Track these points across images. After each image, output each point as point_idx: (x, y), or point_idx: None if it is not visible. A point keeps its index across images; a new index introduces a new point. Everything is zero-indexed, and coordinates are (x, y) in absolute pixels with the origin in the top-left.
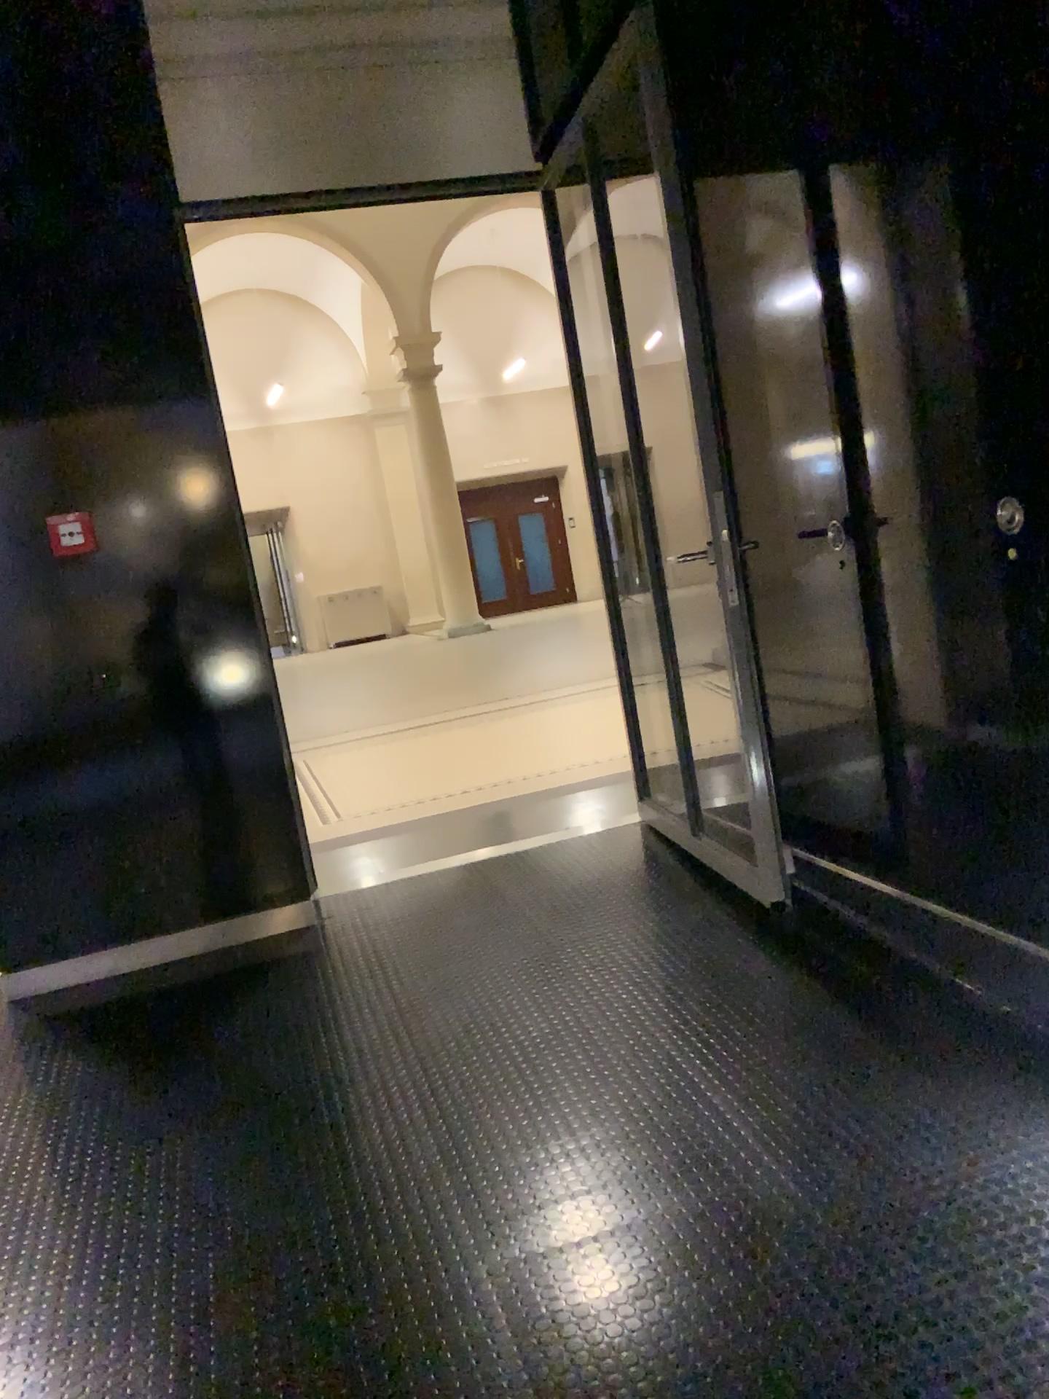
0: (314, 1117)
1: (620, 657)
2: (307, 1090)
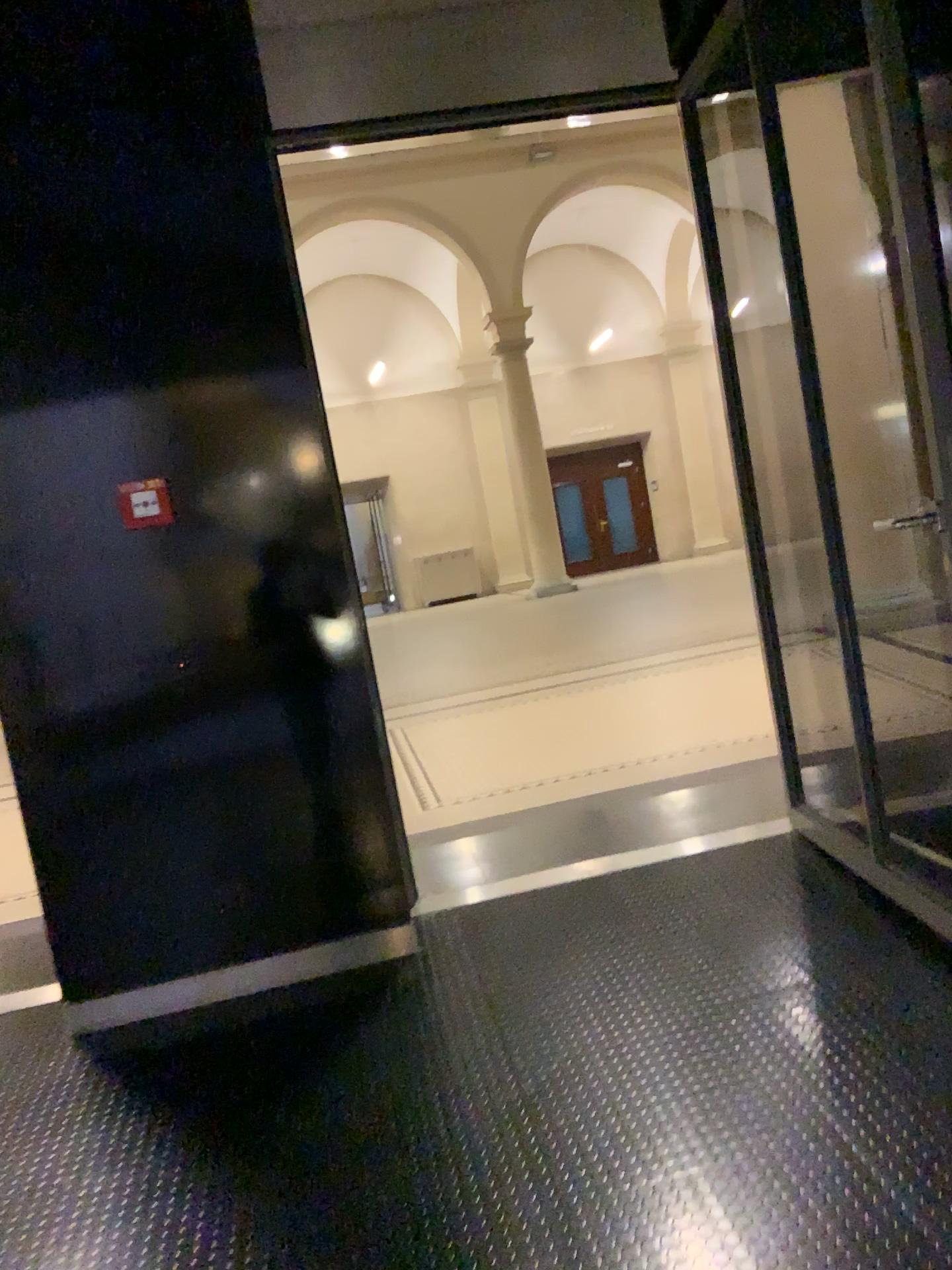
0: (424, 1256)
1: (764, 620)
2: (414, 1203)
